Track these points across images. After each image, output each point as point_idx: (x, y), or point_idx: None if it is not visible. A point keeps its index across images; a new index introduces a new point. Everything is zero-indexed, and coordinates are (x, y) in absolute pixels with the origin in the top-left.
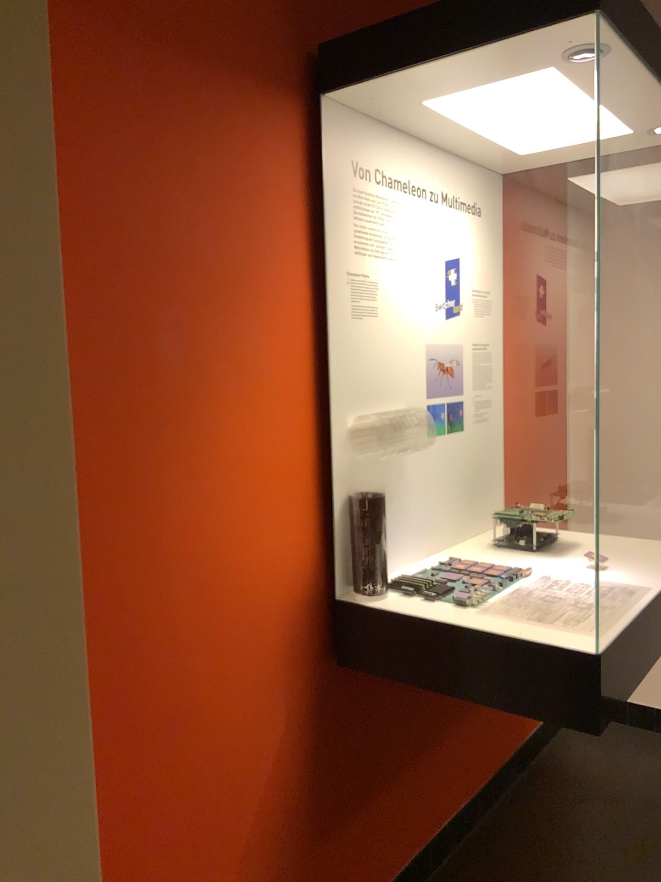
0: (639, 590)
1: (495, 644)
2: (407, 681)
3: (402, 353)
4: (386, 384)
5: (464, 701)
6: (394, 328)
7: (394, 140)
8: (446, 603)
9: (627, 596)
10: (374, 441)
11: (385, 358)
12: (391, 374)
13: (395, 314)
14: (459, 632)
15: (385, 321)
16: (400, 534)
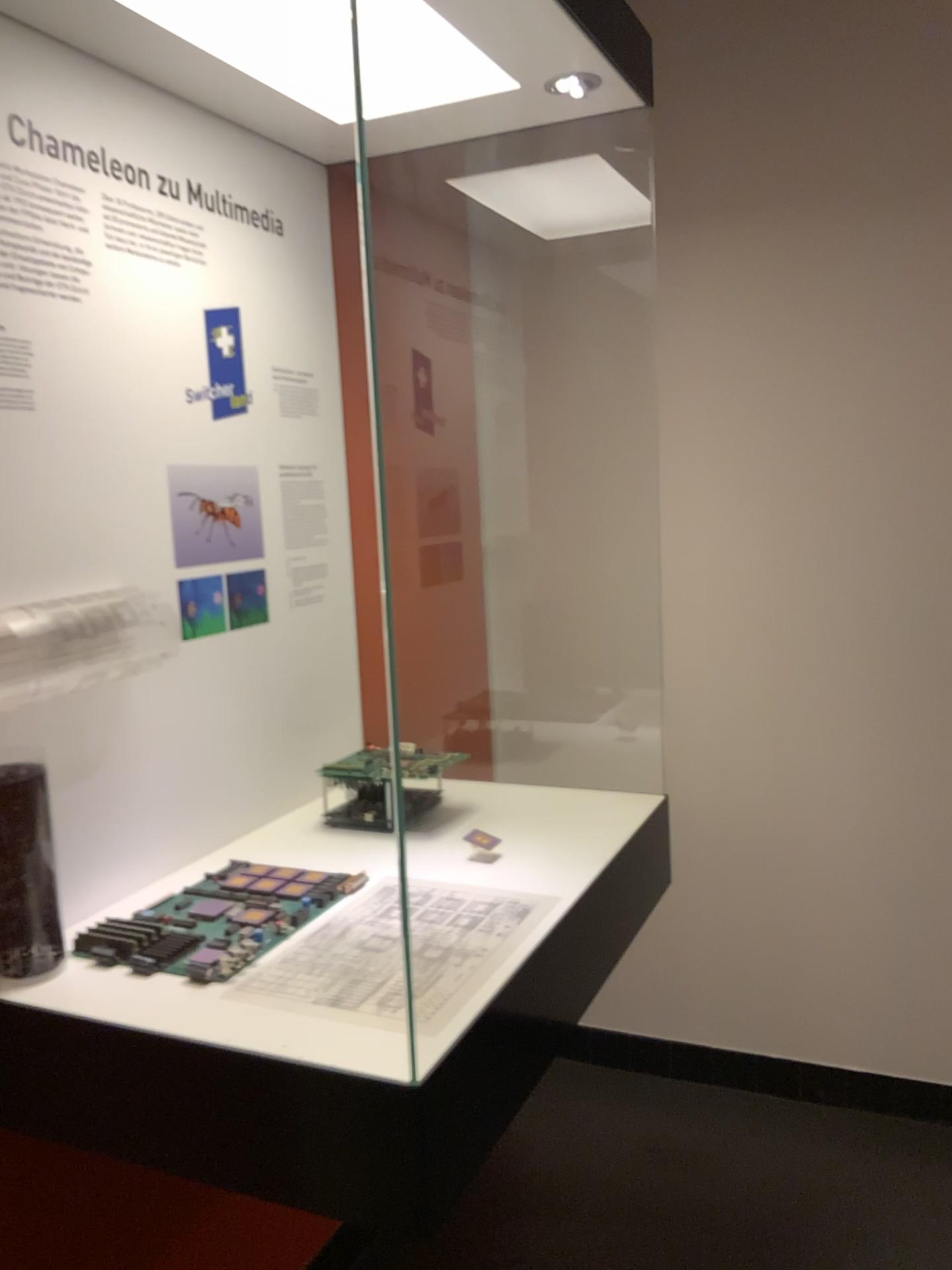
0: (535, 913)
1: (233, 1072)
2: (84, 1148)
3: (101, 483)
4: (70, 545)
5: (192, 1180)
6: (81, 436)
7: (66, 64)
8: (169, 976)
9: (511, 928)
10: (46, 658)
11: (64, 494)
12: (80, 526)
13: (80, 407)
14: (169, 1051)
15: (61, 420)
16: (116, 831)
